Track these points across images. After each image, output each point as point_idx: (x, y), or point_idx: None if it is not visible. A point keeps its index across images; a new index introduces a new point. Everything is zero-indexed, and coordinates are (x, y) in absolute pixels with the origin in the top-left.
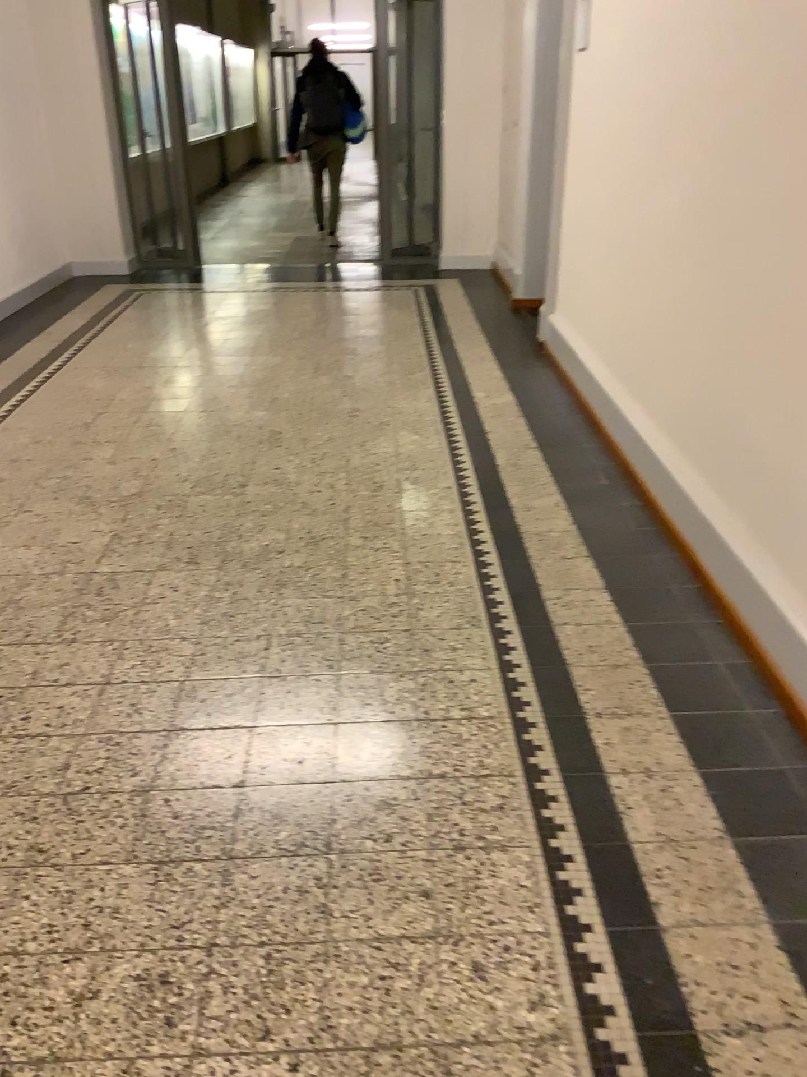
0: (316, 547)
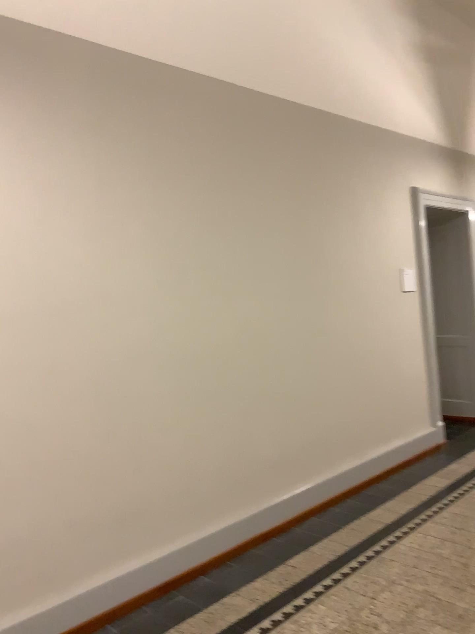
0: (417, 633)
